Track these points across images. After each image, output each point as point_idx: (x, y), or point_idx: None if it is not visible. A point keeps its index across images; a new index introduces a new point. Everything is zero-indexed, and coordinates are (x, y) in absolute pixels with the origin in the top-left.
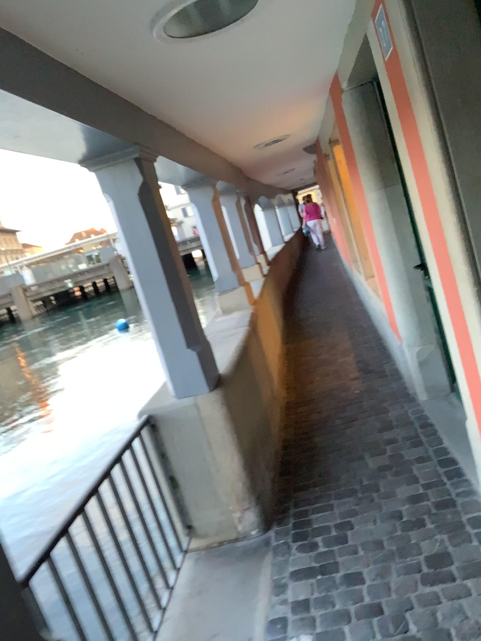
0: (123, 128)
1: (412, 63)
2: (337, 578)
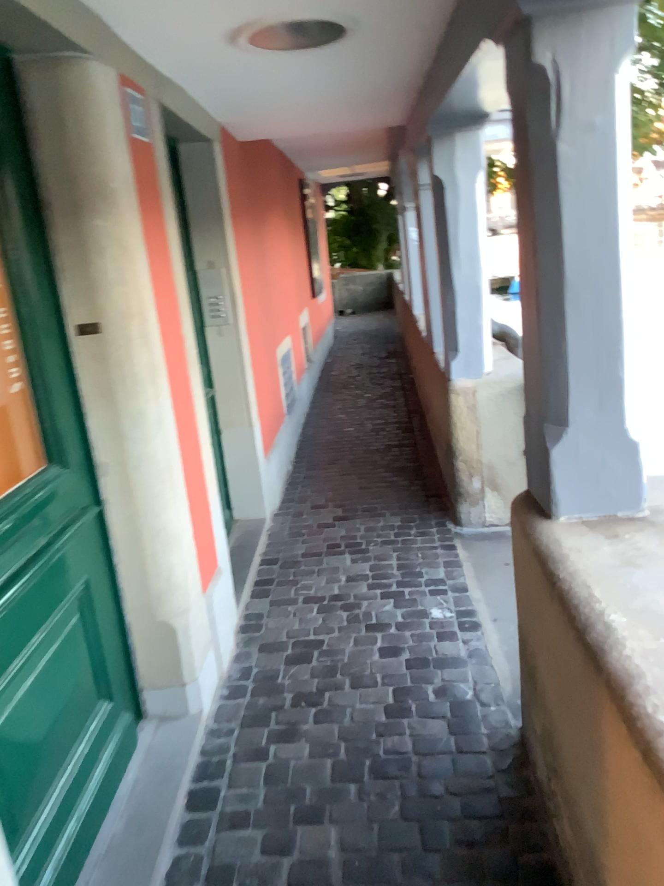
0: (473, 34)
1: (170, 180)
2: (403, 650)
